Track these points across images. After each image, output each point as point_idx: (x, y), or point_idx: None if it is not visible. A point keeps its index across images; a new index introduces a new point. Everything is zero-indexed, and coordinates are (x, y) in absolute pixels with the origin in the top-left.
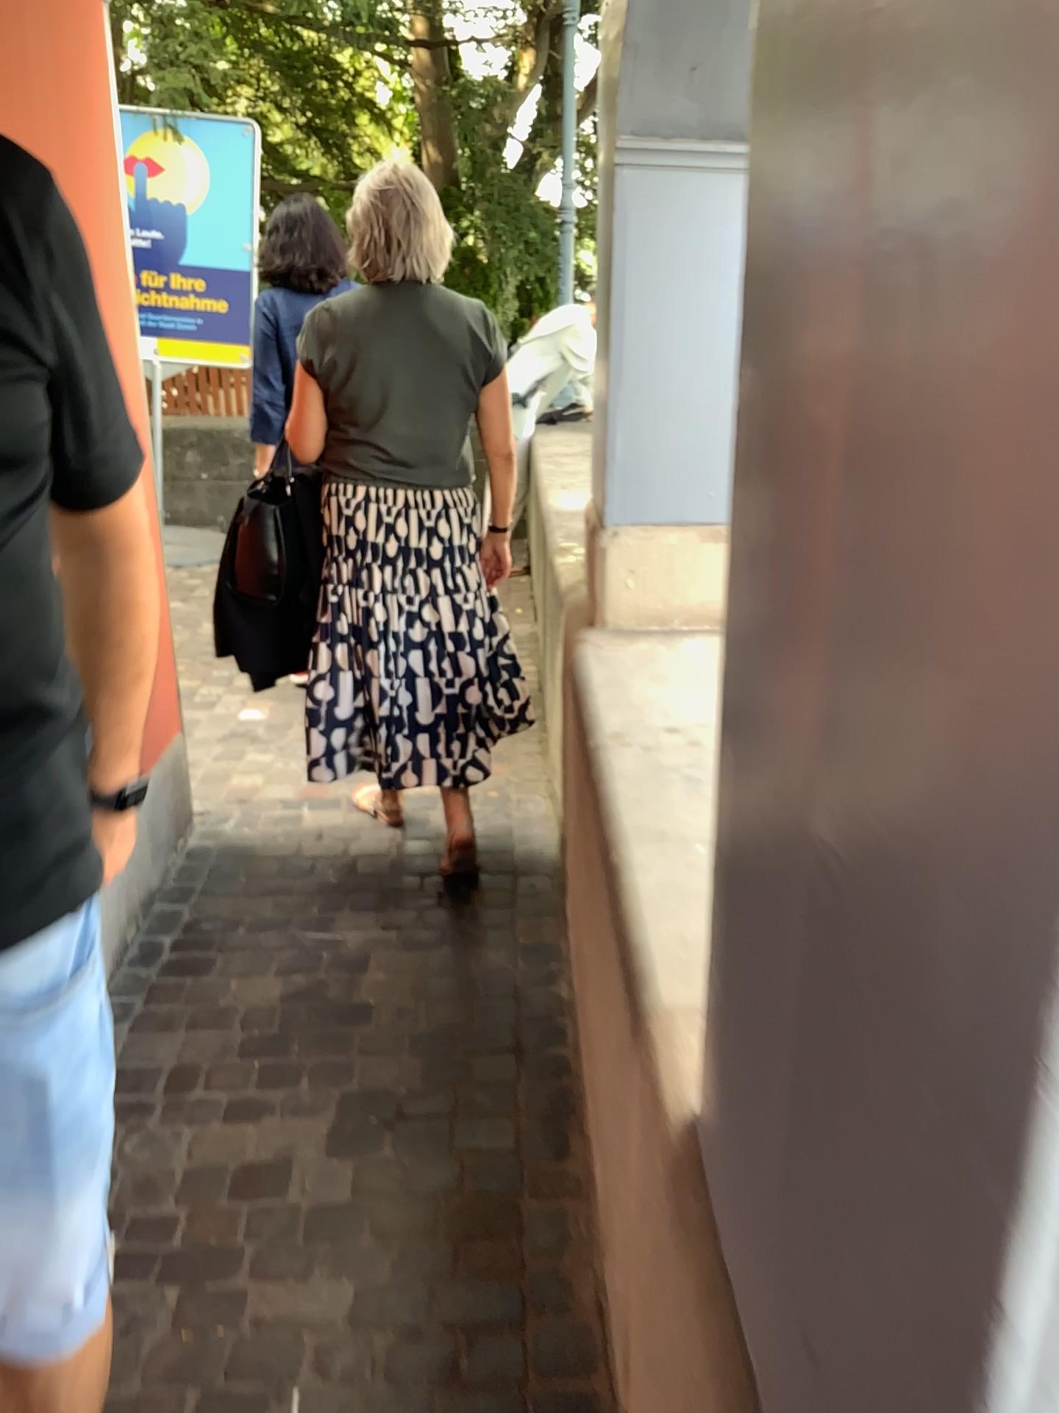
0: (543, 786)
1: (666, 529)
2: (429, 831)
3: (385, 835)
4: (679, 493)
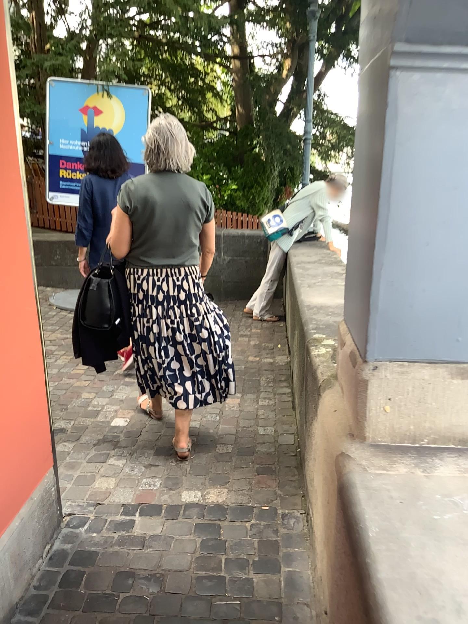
0: (300, 502)
1: (420, 367)
2: (221, 544)
3: (190, 546)
4: (432, 339)
